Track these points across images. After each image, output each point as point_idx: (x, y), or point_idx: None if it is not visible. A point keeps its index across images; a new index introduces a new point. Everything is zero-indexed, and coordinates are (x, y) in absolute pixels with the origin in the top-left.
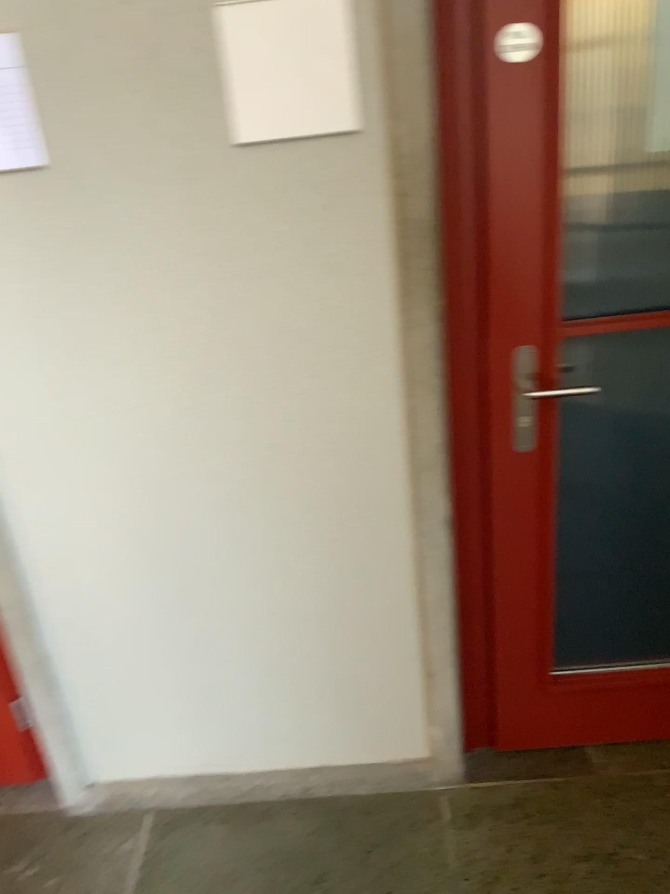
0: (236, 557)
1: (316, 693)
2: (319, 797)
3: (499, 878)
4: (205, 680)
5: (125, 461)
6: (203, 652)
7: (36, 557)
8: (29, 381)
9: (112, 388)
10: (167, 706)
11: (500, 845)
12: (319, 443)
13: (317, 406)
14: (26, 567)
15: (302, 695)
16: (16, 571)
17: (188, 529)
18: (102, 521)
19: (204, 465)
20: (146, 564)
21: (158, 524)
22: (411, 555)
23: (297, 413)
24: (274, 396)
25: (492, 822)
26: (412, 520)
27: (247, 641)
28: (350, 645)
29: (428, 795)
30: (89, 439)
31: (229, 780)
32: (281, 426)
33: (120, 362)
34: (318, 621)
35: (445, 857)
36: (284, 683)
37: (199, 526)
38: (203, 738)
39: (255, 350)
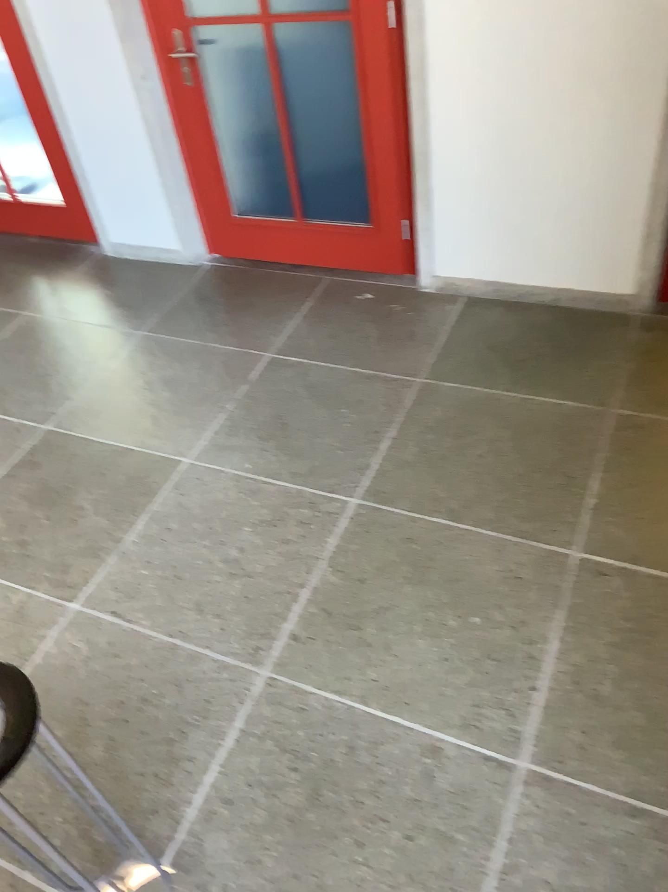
0: (549, 141)
1: (574, 239)
2: (561, 305)
3: (653, 351)
4: (512, 219)
5: (500, 70)
6: (515, 201)
7: (439, 126)
8: (460, 14)
9: (504, 21)
10: (487, 233)
11: (660, 339)
12: (615, 70)
13: (620, 44)
14: (432, 131)
15: (566, 238)
16: (426, 133)
17: (526, 118)
18: (479, 107)
19: (544, 77)
20: (496, 138)
21: (509, 113)
22: (654, 152)
23: (607, 48)
24: (595, 36)
25: (660, 331)
26: (660, 129)
27: (542, 197)
28: (603, 210)
29: (627, 314)
30: (484, 54)
31: (511, 286)
32: (595, 56)
33: (512, 5)
34: (587, 191)
35: (626, 338)
36: (558, 228)
37: (532, 117)
38: (503, 257)
39: (591, 3)
